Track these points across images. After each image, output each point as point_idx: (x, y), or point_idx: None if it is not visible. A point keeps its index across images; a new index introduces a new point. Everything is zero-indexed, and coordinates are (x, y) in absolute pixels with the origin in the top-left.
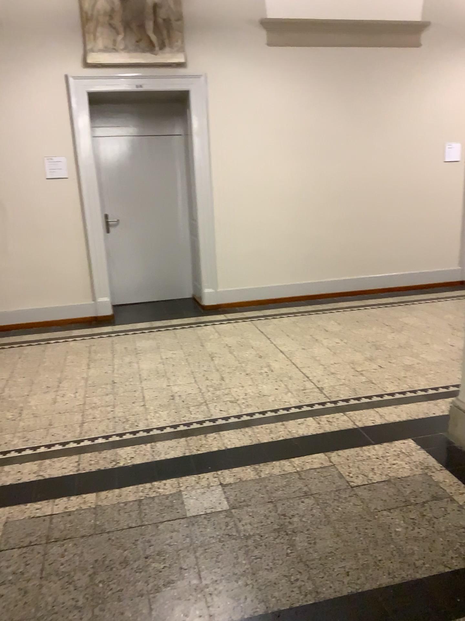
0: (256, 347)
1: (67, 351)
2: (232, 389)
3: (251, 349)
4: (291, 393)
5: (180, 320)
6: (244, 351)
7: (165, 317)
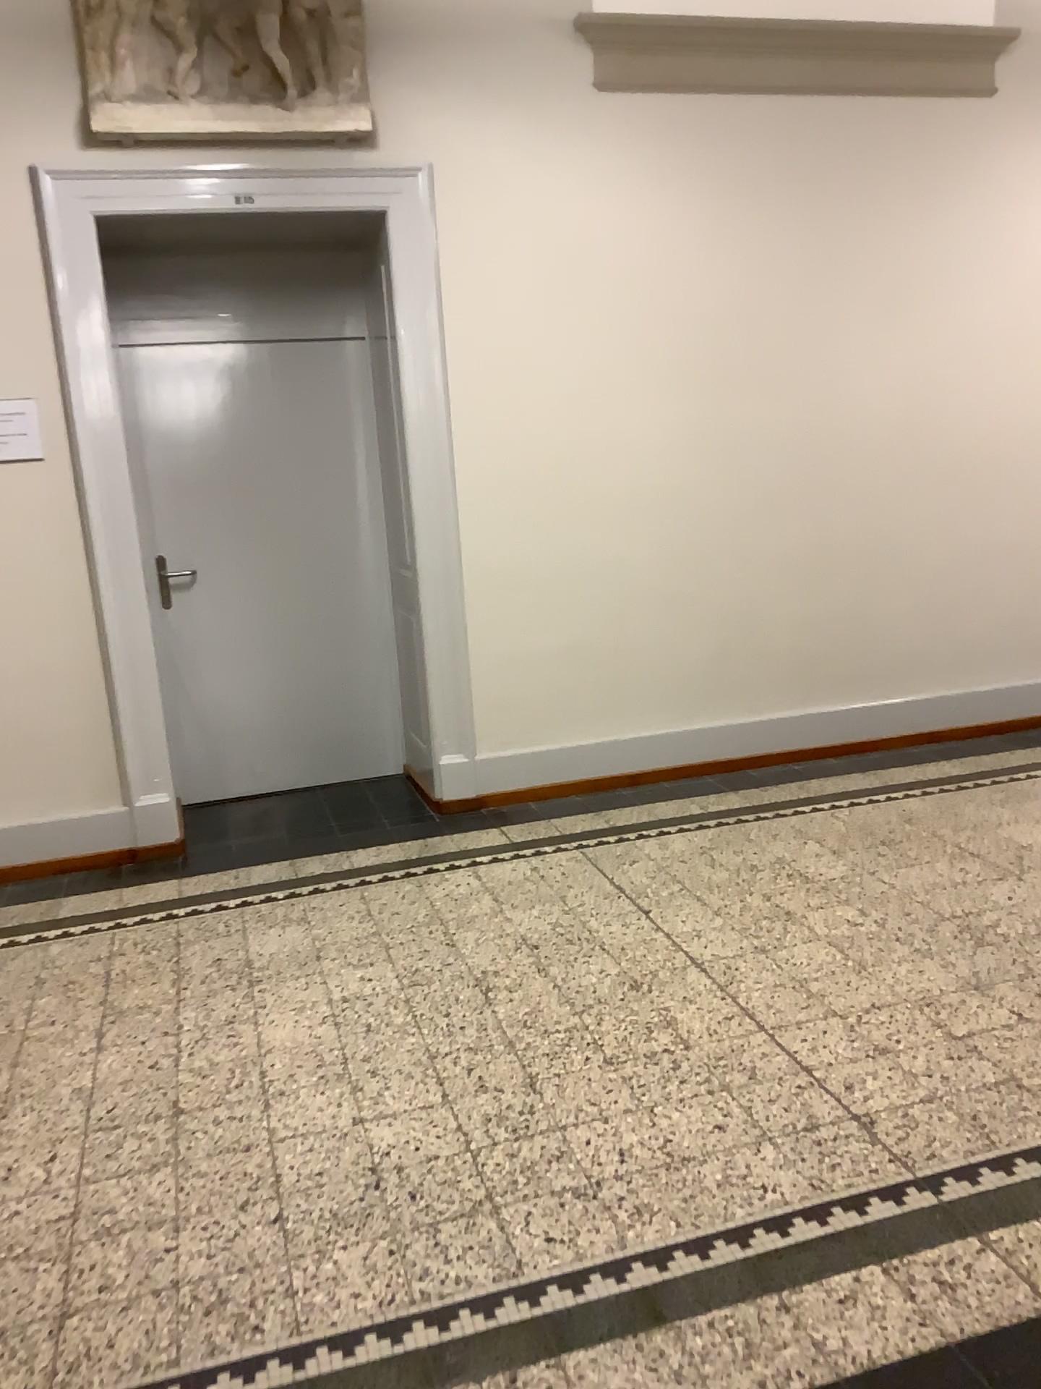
0: (614, 949)
1: (38, 980)
2: (570, 1130)
3: (602, 956)
4: (772, 1143)
5: (377, 855)
6: (583, 966)
7: (332, 844)
